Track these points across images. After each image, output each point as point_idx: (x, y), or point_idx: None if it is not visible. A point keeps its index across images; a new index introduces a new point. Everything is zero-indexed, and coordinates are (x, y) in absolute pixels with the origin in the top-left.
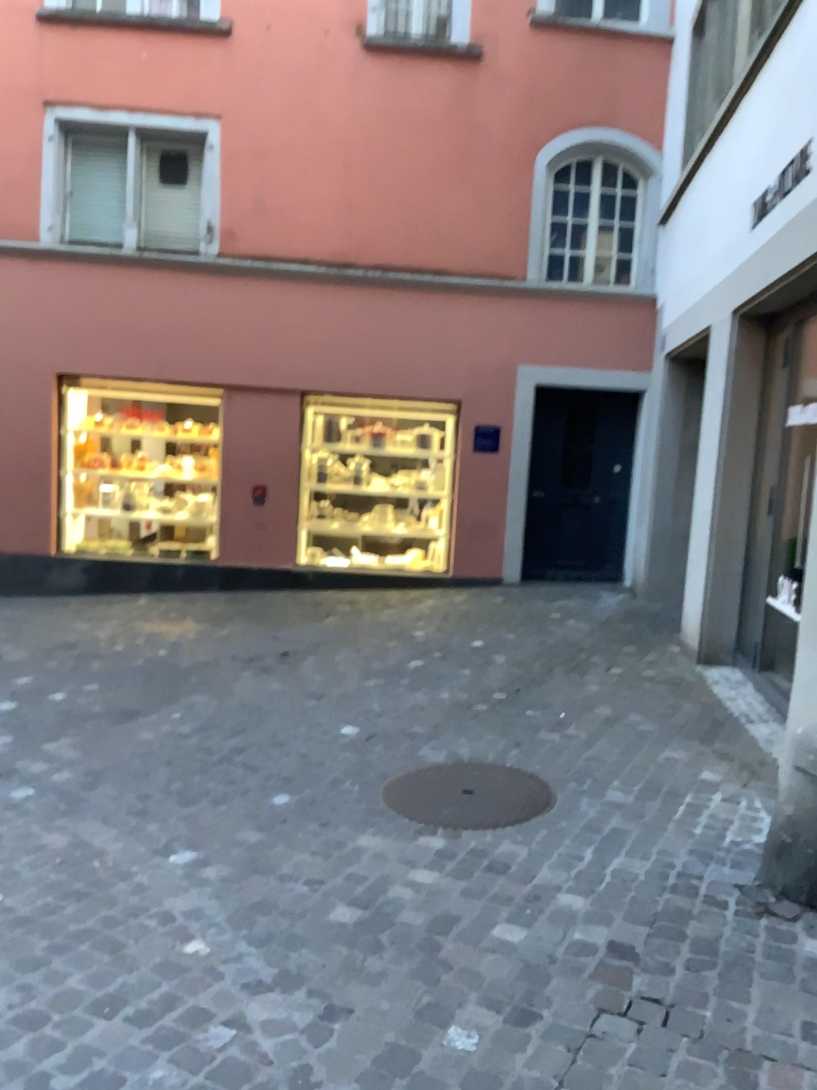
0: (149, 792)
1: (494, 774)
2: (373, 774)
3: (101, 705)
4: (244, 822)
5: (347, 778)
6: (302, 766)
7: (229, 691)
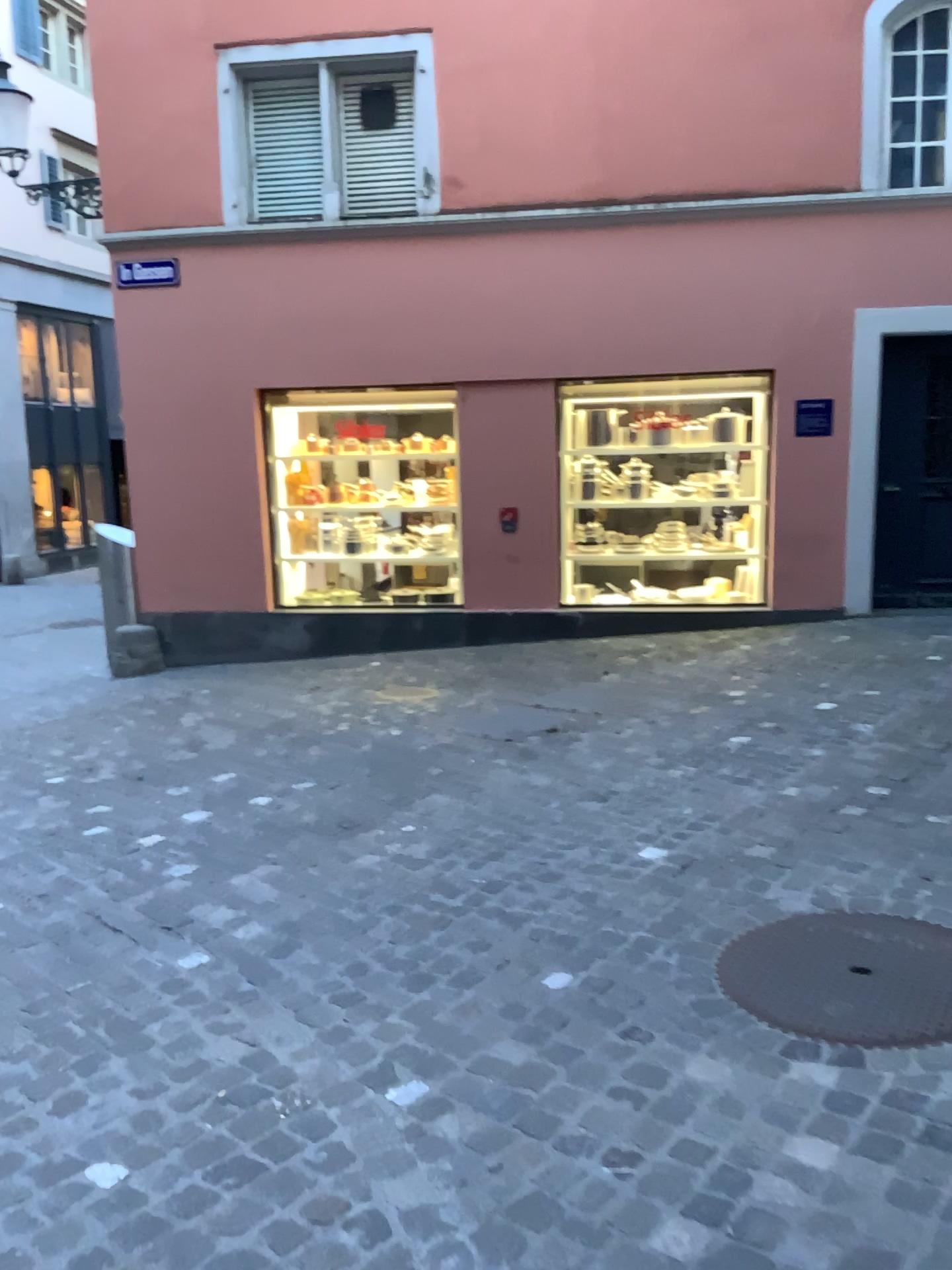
0: (361, 969)
1: (901, 939)
2: (699, 937)
3: (308, 818)
4: (500, 1031)
5: (658, 946)
6: (586, 920)
7: (478, 792)
